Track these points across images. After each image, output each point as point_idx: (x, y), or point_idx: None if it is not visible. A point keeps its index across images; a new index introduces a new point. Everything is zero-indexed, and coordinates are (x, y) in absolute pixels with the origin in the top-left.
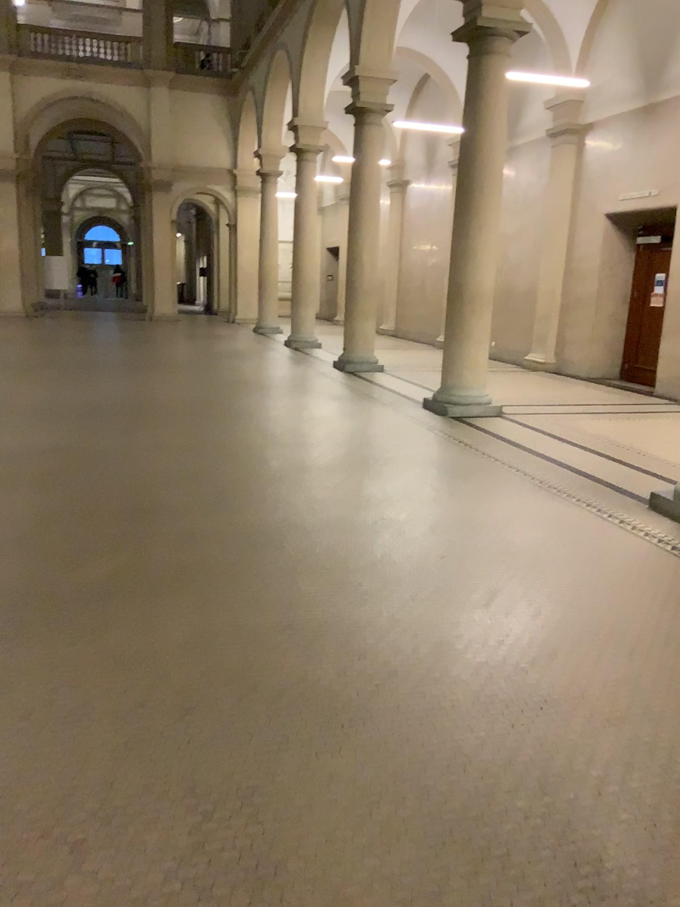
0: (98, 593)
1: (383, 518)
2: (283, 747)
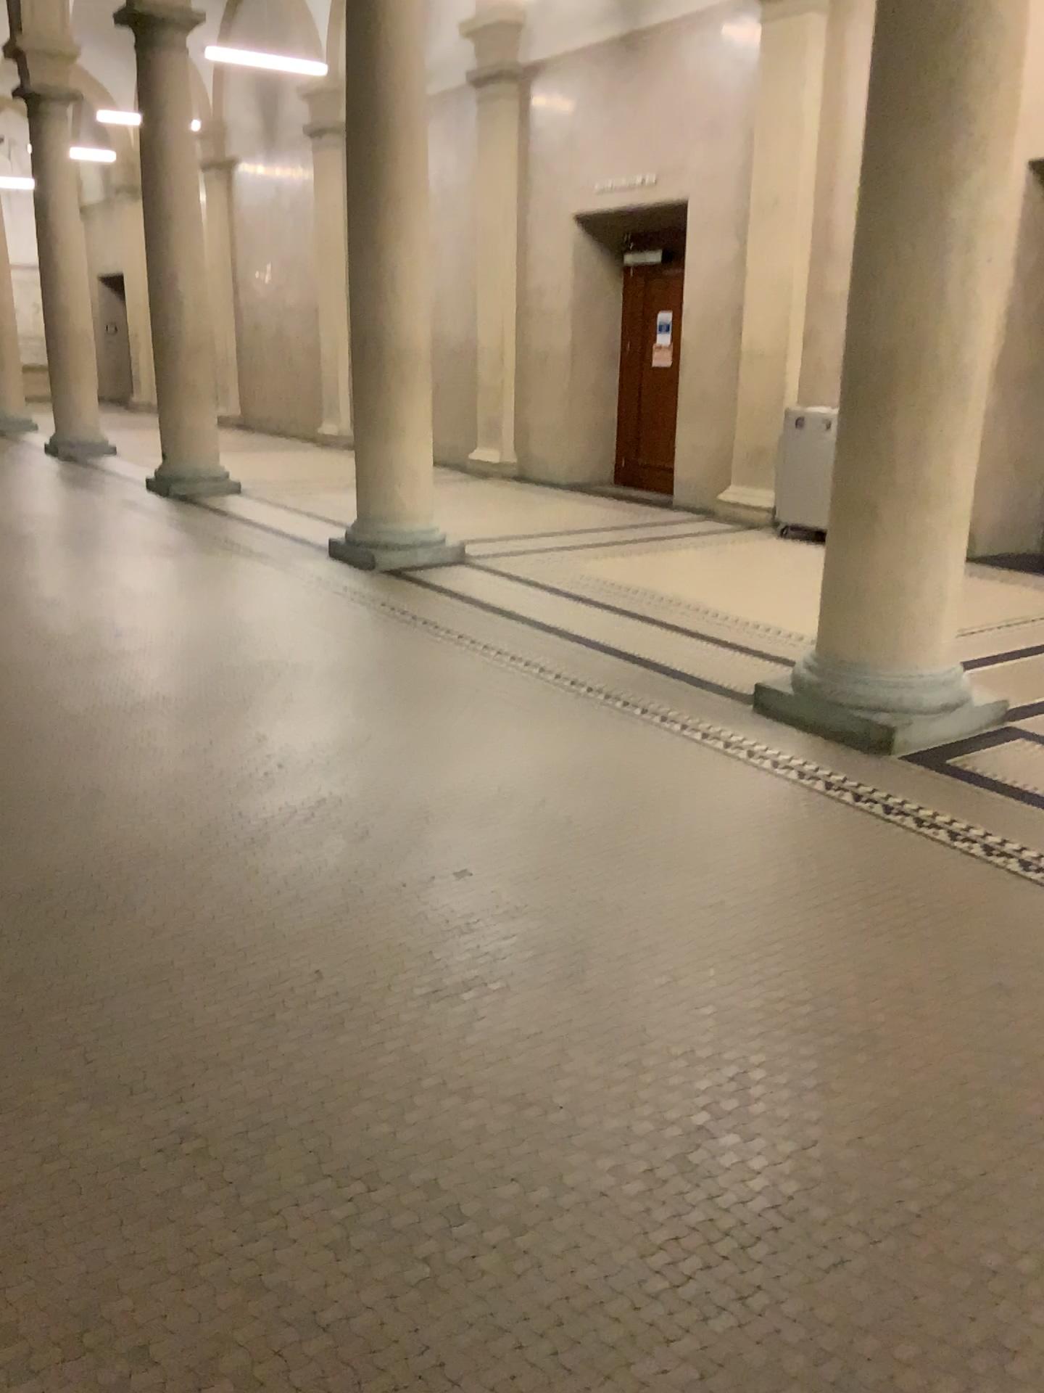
0: None
1: (316, 793)
2: None
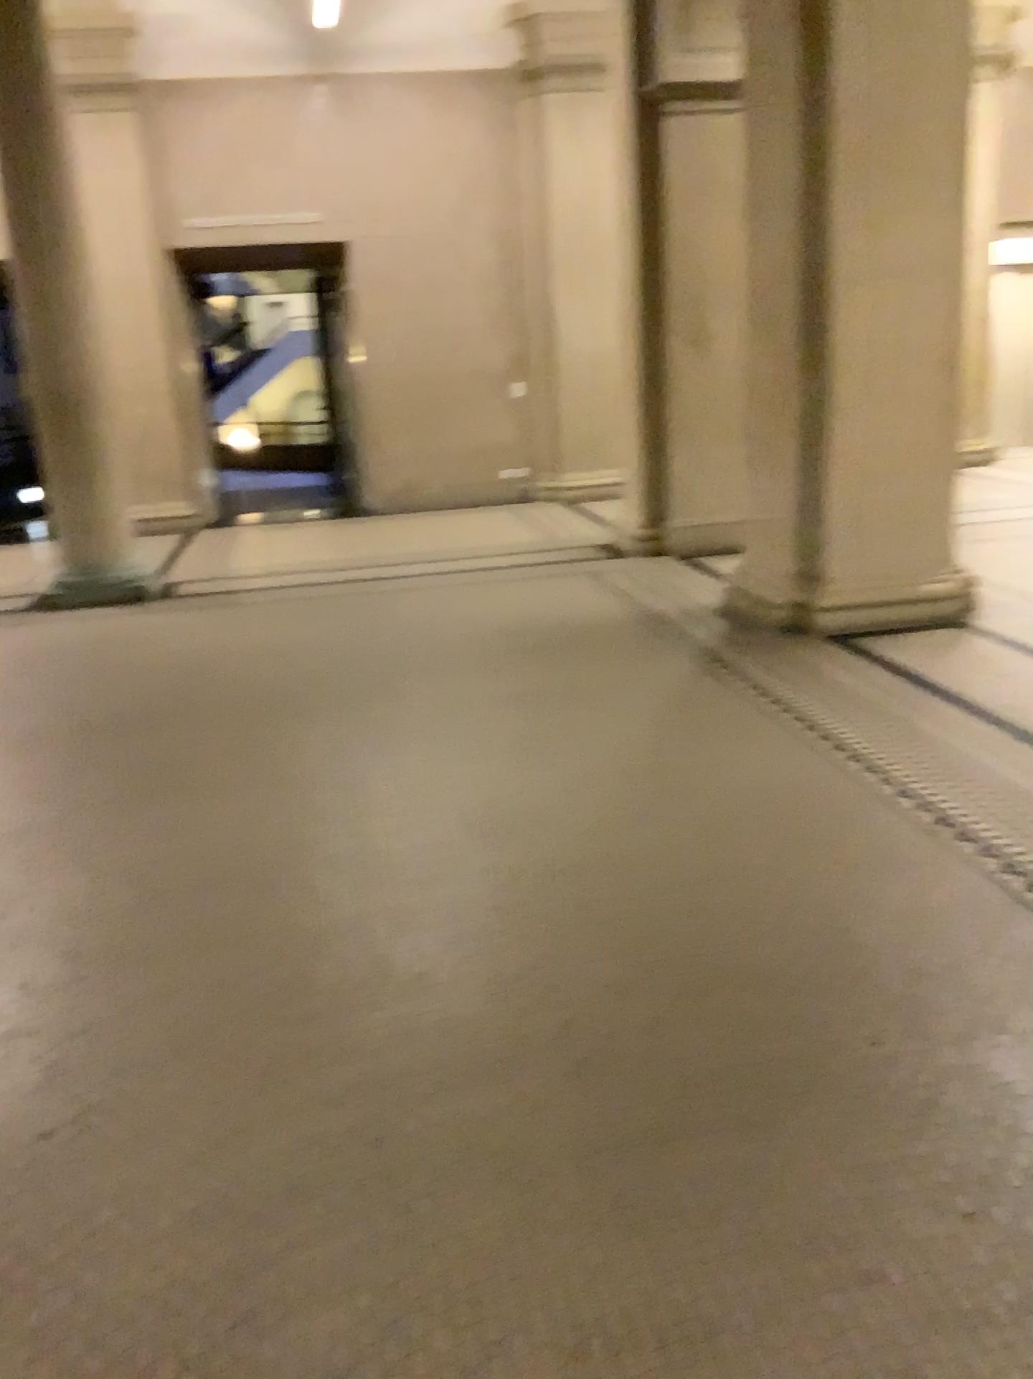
0: (37, 773)
1: None
2: (372, 695)
